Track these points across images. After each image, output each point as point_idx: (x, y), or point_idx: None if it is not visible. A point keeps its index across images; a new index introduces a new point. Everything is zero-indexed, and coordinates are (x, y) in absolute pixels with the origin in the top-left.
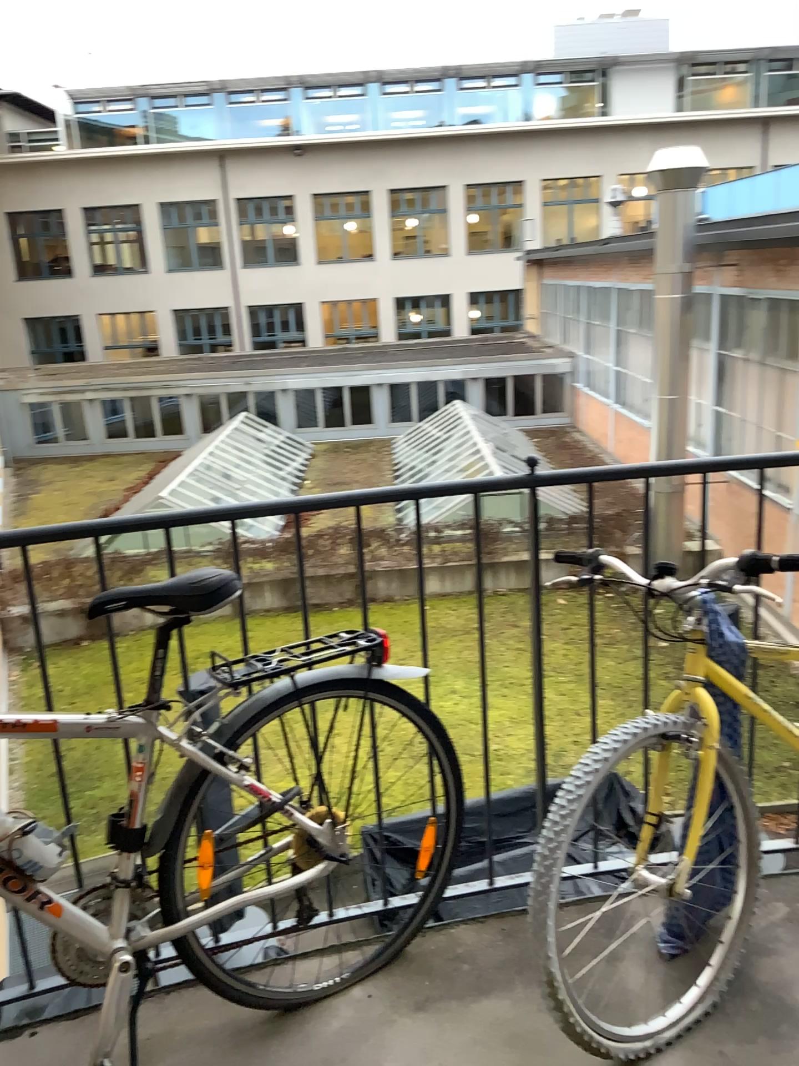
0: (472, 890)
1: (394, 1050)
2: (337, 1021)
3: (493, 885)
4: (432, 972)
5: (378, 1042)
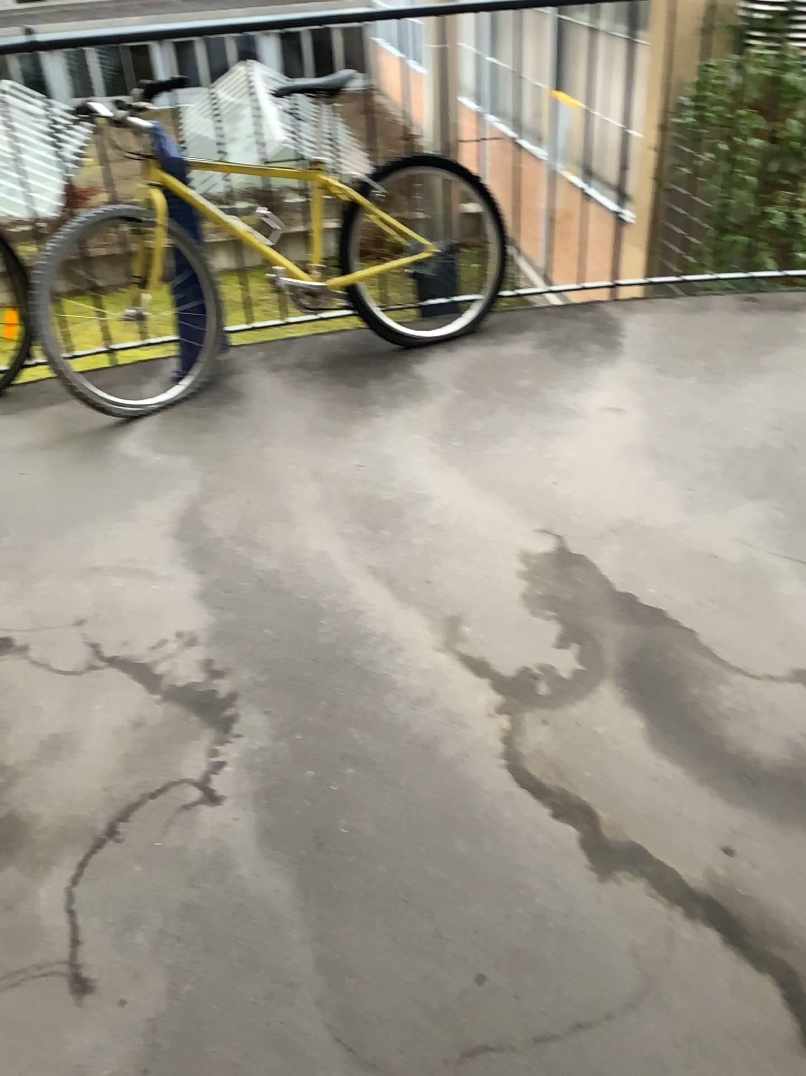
0: None
1: None
2: None
3: None
4: (23, 397)
5: None
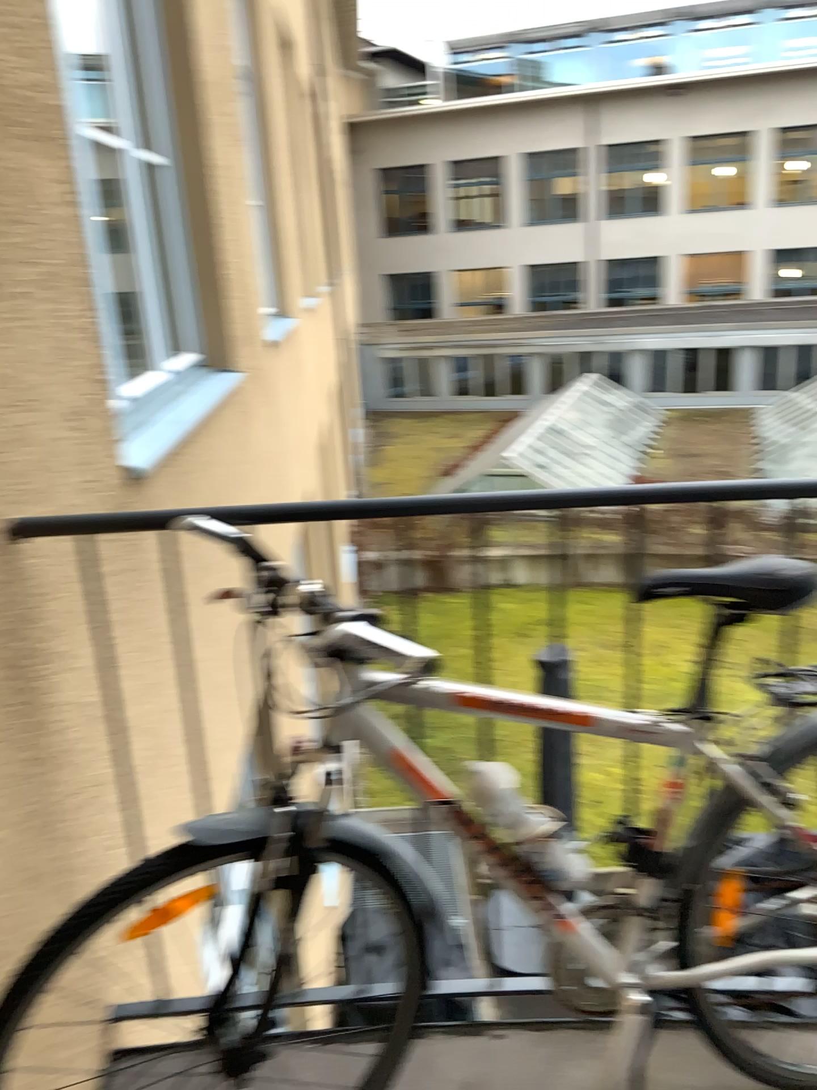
0: None
1: None
2: None
3: None
4: None
5: None
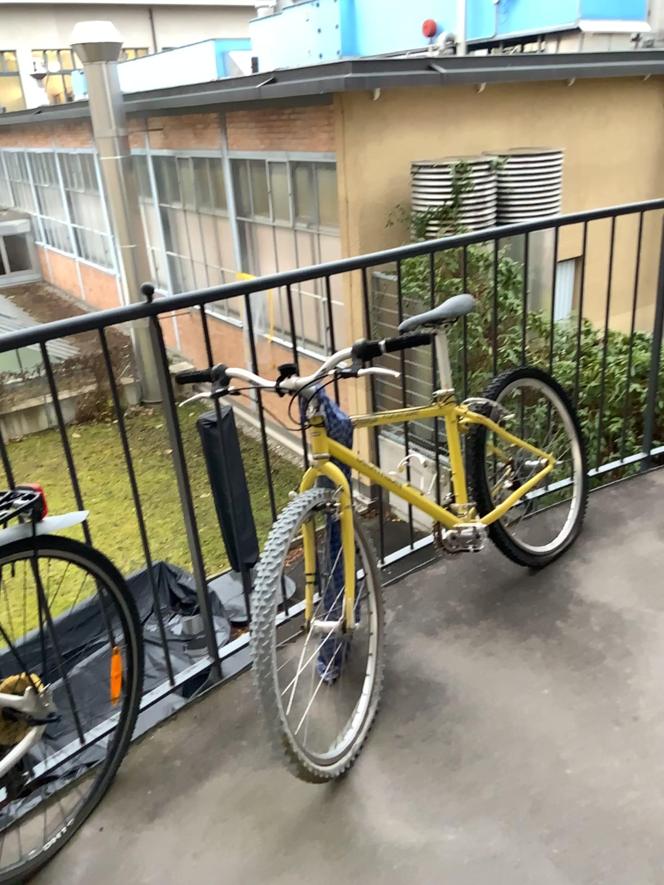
0: (158, 696)
1: (144, 864)
2: (78, 866)
3: (176, 683)
4: (149, 780)
5: (127, 865)
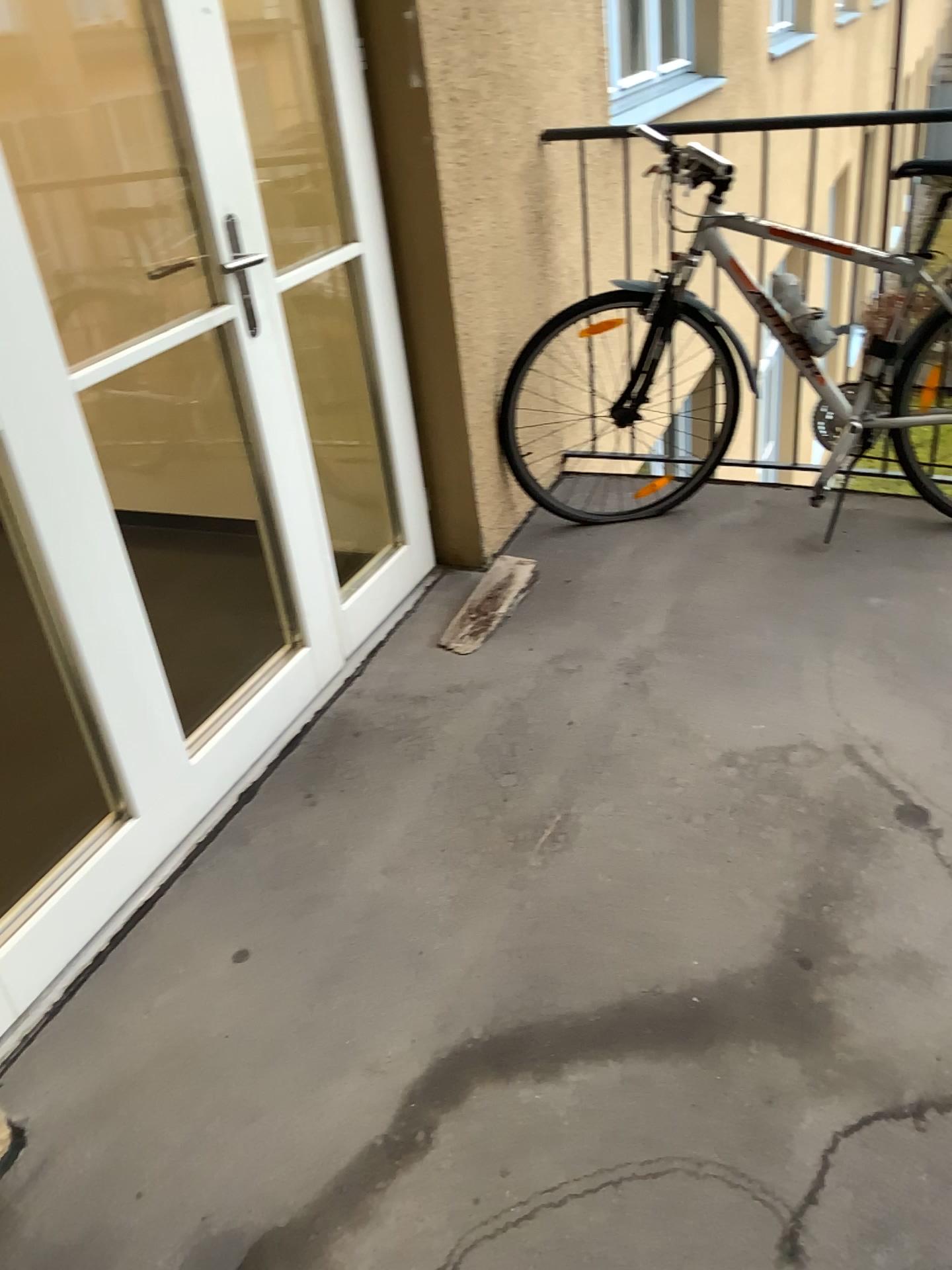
0: None
1: None
2: None
3: None
4: None
5: None
